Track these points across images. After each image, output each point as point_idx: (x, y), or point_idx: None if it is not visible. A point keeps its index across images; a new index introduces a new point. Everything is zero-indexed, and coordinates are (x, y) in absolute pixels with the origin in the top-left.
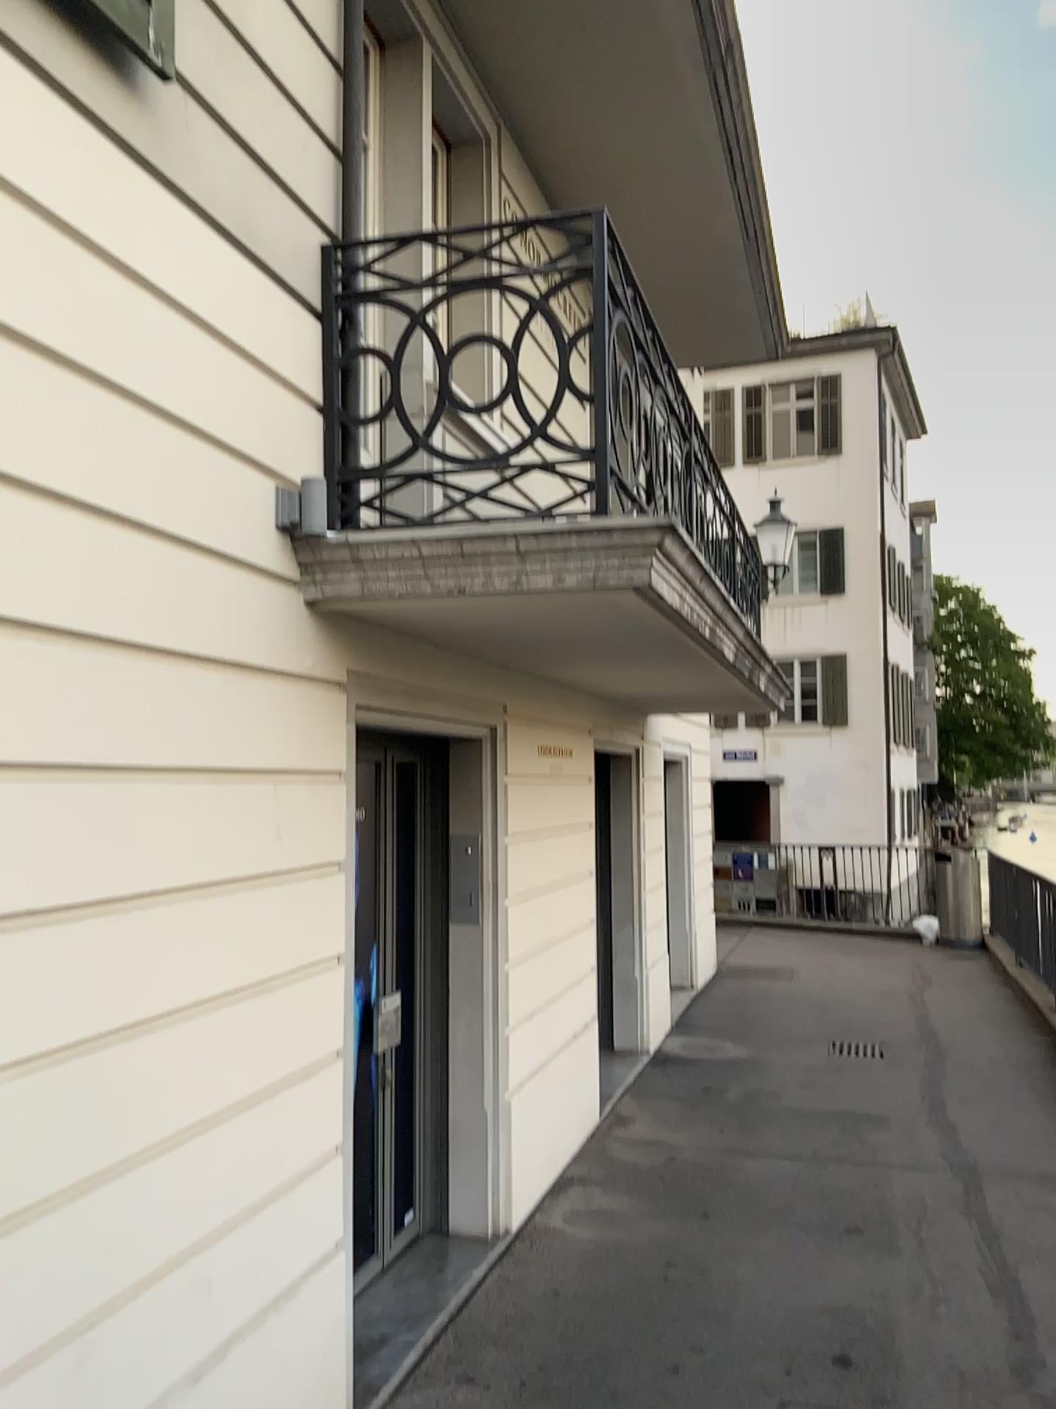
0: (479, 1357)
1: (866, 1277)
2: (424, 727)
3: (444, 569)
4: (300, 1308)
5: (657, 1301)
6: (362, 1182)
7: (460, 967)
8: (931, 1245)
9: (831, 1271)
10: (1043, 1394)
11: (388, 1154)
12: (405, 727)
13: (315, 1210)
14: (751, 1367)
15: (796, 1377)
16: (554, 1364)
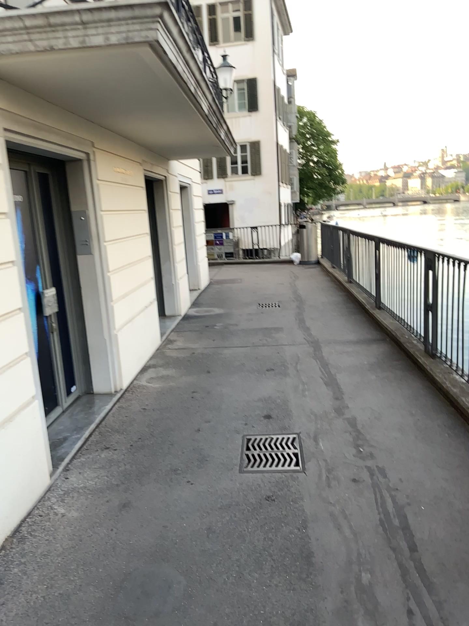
0: (111, 439)
1: (277, 387)
2: (48, 146)
3: (40, 34)
4: (16, 426)
5: (189, 407)
6: (47, 375)
7: (84, 273)
8: (302, 372)
9: (262, 387)
10: (348, 418)
11: (59, 361)
12: (37, 145)
13: (18, 382)
14: (231, 426)
15: (250, 427)
16: (145, 437)
